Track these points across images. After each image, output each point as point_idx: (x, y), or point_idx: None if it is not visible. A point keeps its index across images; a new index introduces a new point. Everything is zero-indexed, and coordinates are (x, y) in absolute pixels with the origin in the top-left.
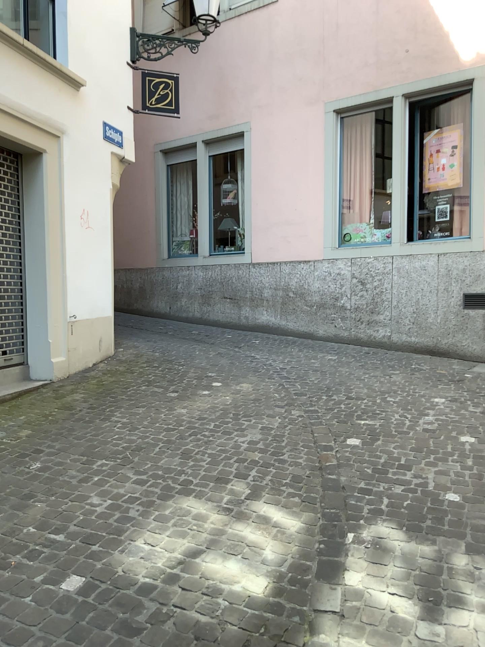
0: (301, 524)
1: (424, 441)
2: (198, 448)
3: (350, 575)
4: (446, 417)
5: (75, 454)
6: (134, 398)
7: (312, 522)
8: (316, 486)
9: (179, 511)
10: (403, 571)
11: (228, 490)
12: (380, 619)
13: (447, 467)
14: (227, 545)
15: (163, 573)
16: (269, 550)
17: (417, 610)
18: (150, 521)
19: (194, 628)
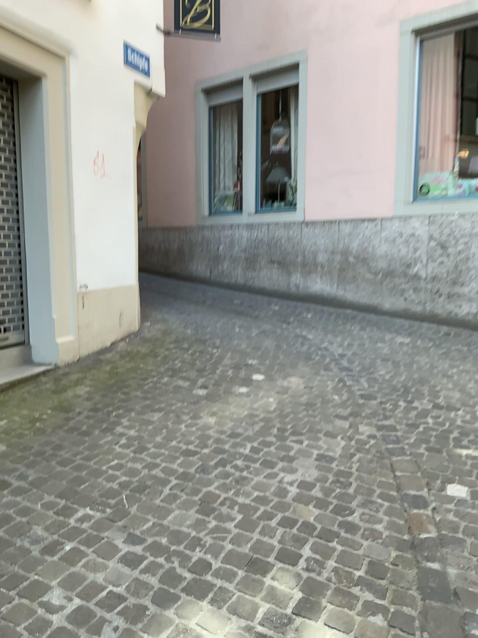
0: None
1: None
2: (224, 493)
3: None
4: None
5: (49, 495)
6: (149, 397)
7: None
8: (410, 590)
9: None
10: None
11: (265, 592)
12: None
13: None
14: None
15: None
16: None
17: None
18: None
19: None
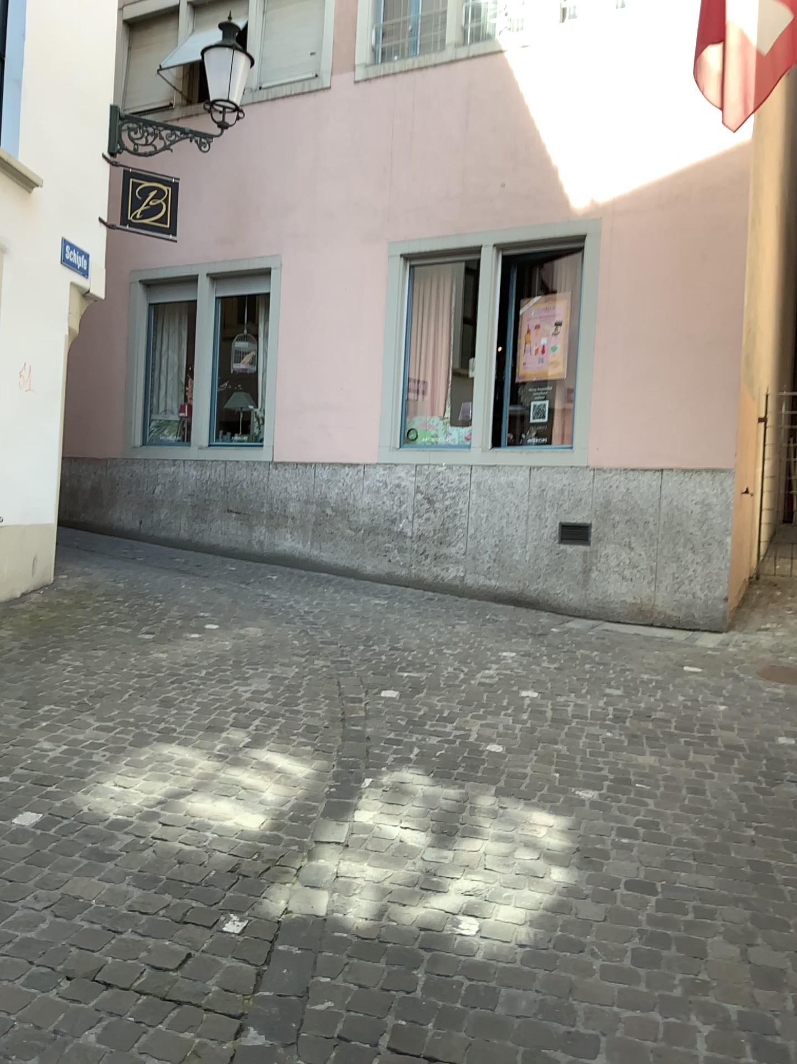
0: (311, 770)
1: (477, 695)
2: (183, 696)
3: (360, 813)
4: (510, 670)
5: (12, 697)
6: (90, 637)
7: (324, 769)
8: (333, 736)
9: (159, 755)
10: (420, 809)
11: (222, 738)
12: (386, 846)
13: (497, 720)
14: (219, 787)
15: (140, 810)
16: (270, 793)
17: (428, 839)
18: (121, 765)
19: (178, 854)
